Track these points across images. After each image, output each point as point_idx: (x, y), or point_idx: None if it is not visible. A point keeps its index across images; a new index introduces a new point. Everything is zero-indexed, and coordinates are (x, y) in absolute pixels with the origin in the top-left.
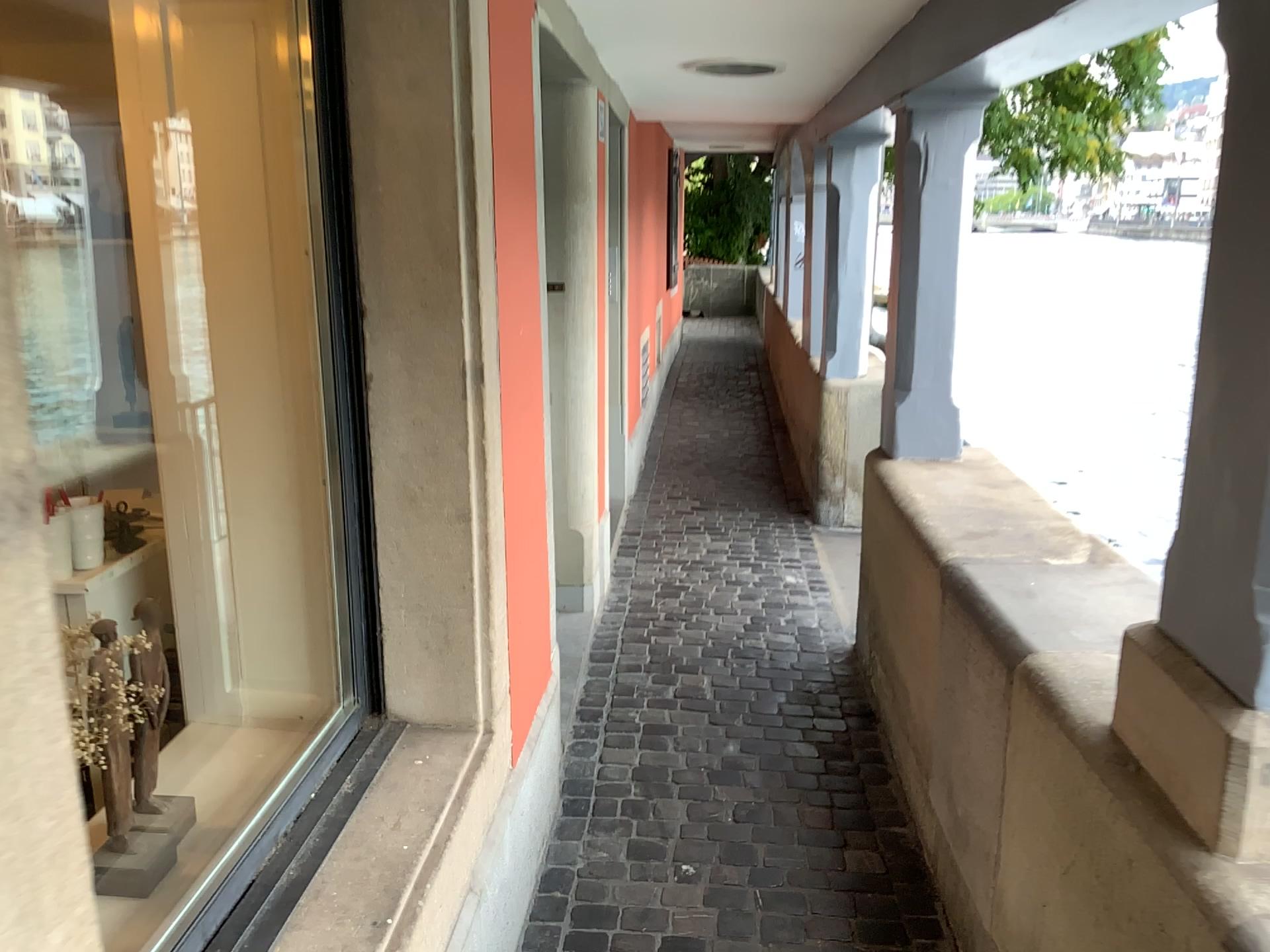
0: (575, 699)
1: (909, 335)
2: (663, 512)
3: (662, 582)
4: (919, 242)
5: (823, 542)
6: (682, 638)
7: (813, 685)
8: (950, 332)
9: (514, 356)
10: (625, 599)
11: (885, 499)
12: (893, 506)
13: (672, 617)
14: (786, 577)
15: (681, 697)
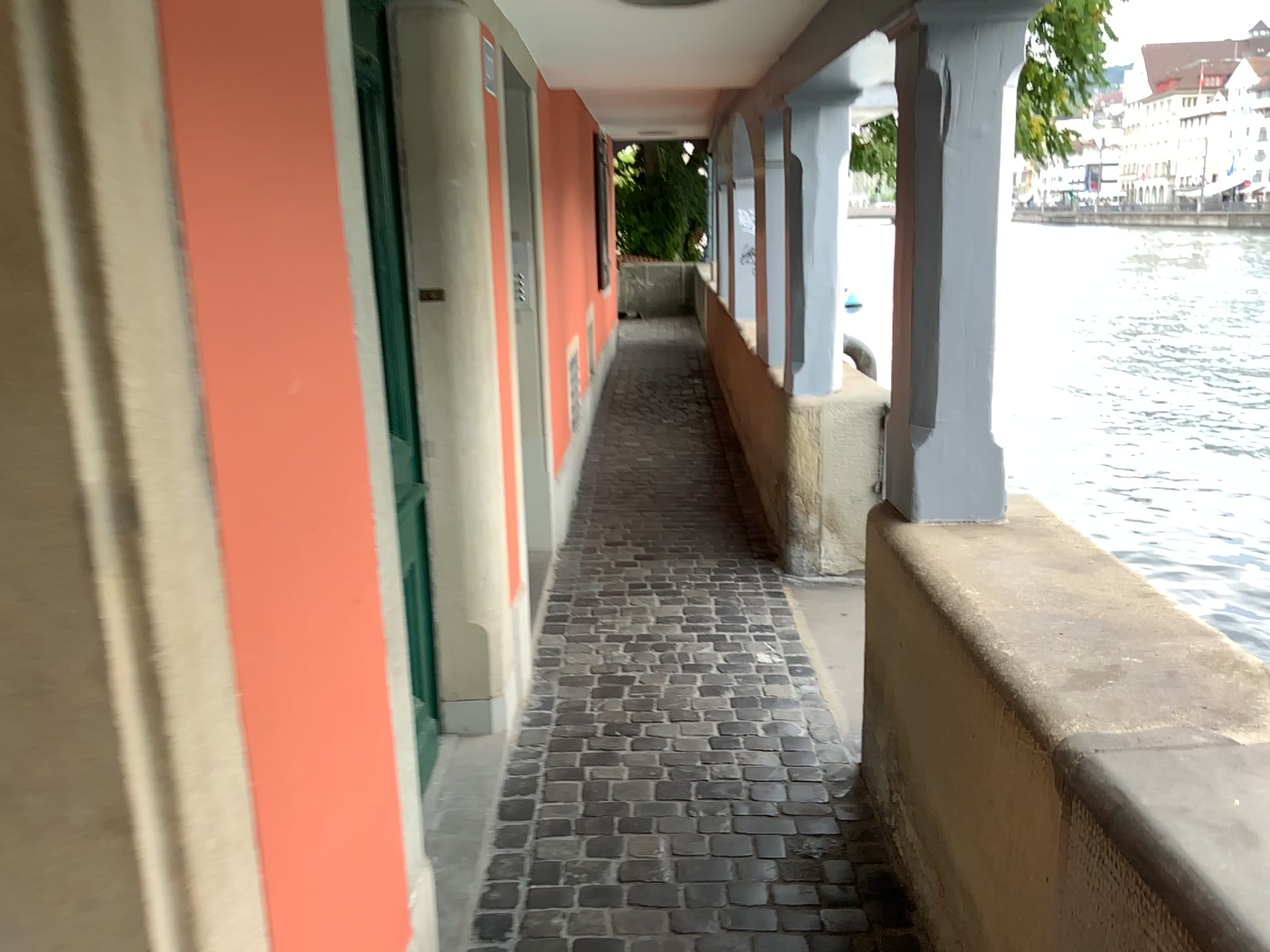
0: (474, 894)
1: (930, 348)
2: (601, 563)
3: (600, 669)
4: (941, 215)
5: (797, 597)
6: (629, 763)
7: (812, 840)
8: (988, 341)
9: (275, 435)
10: (552, 702)
11: (912, 588)
12: (930, 604)
13: (614, 728)
14: (758, 653)
15: (629, 873)
